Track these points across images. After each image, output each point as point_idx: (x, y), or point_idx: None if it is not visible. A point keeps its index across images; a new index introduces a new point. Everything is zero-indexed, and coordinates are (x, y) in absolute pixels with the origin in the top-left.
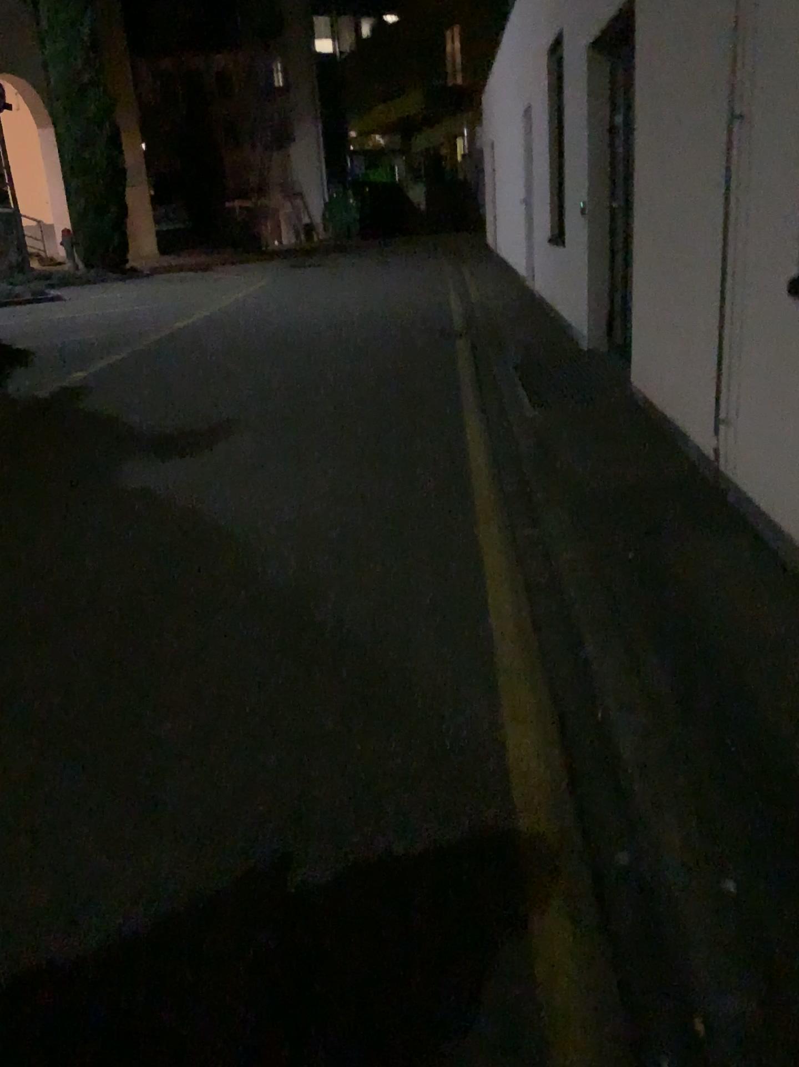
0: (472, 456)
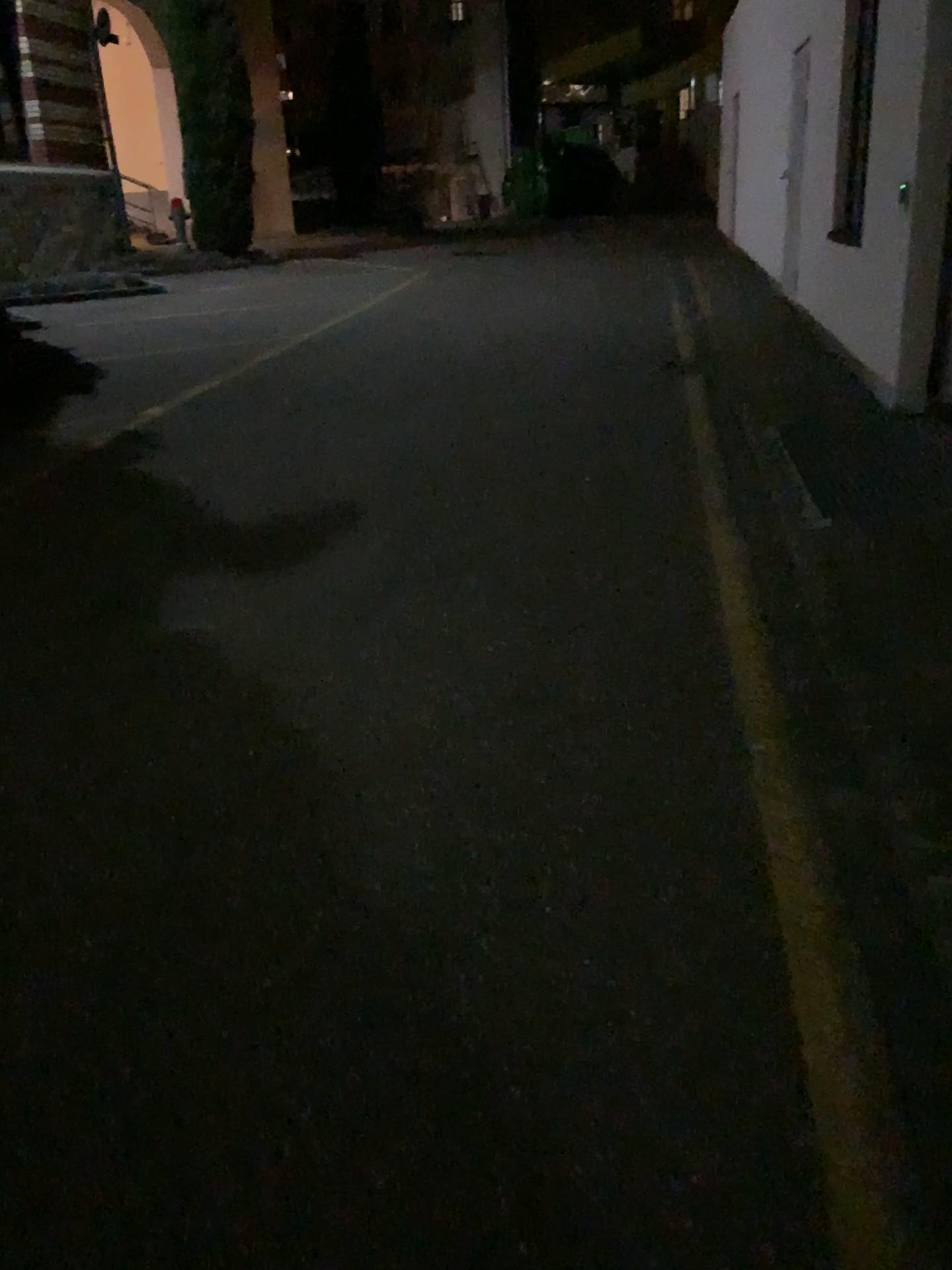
0: (727, 607)
